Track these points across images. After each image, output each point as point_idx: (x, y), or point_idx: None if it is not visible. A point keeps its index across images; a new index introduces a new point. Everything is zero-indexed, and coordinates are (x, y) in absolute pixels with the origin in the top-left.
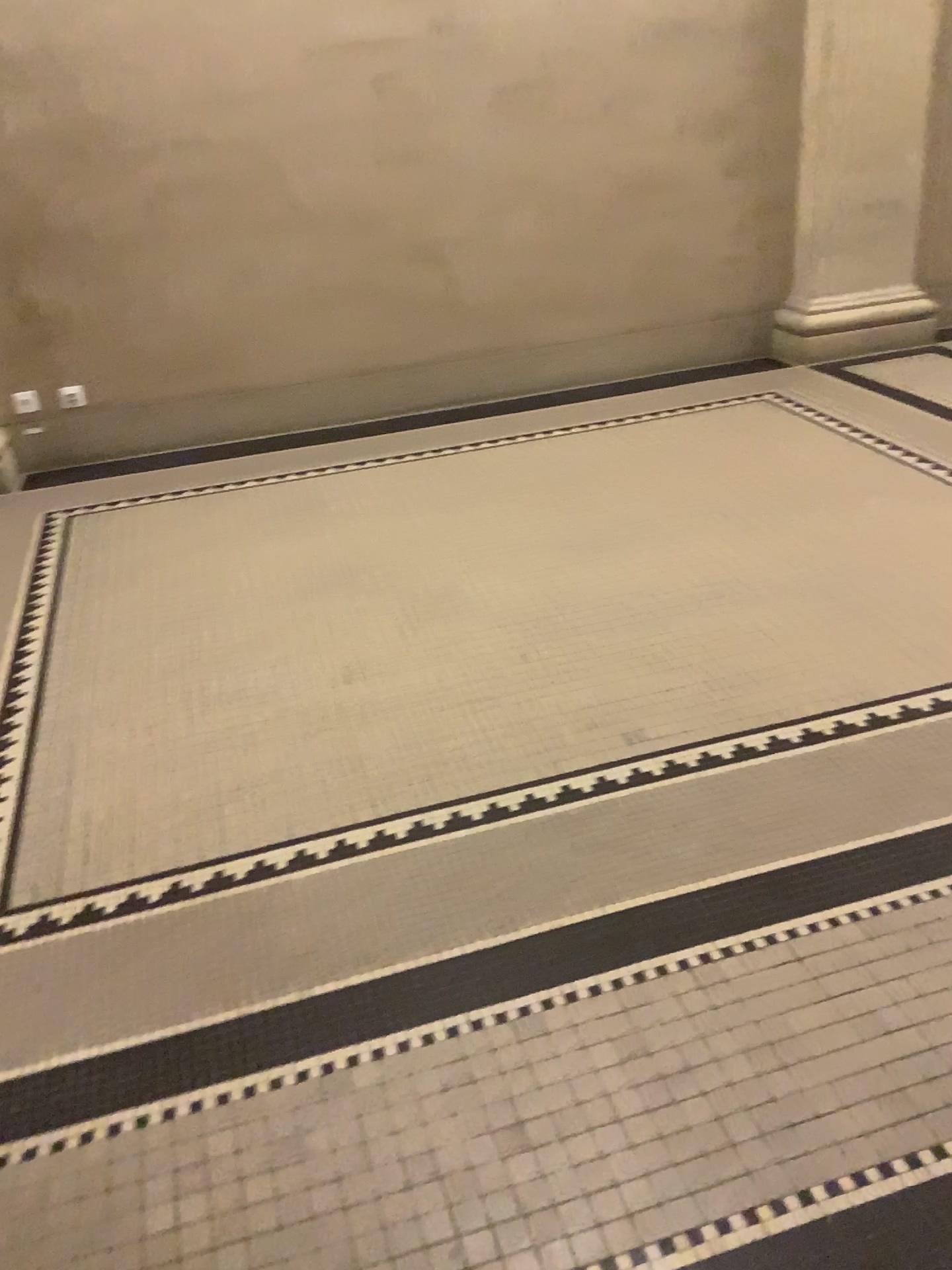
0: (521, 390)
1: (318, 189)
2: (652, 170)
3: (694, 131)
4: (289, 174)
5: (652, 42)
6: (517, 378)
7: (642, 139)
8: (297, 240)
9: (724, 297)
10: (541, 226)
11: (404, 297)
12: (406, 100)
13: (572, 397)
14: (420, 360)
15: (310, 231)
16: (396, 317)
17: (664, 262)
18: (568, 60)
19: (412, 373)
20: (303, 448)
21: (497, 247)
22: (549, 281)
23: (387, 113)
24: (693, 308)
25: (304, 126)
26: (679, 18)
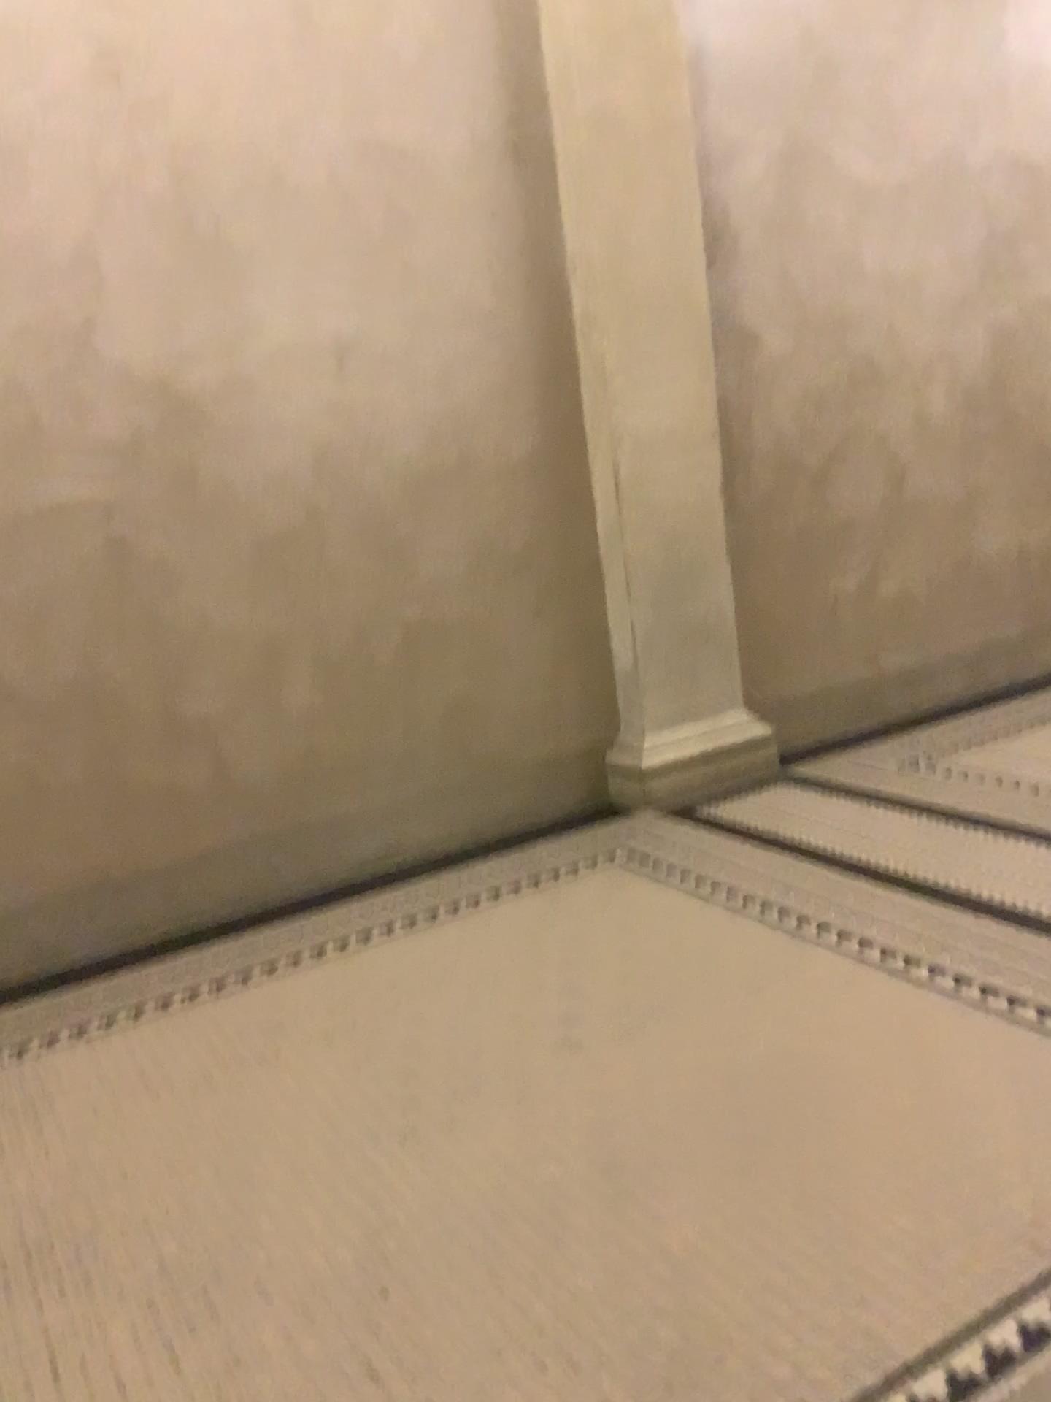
0: (328, 881)
1: (45, 668)
2: (456, 617)
3: (497, 573)
4: (6, 654)
5: (439, 486)
6: (320, 867)
7: (440, 585)
8: (18, 731)
9: (555, 745)
10: (333, 687)
11: (167, 785)
12: (156, 560)
13: (392, 883)
14: (193, 861)
15: (36, 719)
16: (158, 810)
17: (482, 713)
18: (347, 508)
19: (183, 878)
20: (31, 1001)
21: (282, 716)
22: (350, 748)
23: (132, 576)
24: (523, 761)
25: (24, 597)
26: (466, 461)
